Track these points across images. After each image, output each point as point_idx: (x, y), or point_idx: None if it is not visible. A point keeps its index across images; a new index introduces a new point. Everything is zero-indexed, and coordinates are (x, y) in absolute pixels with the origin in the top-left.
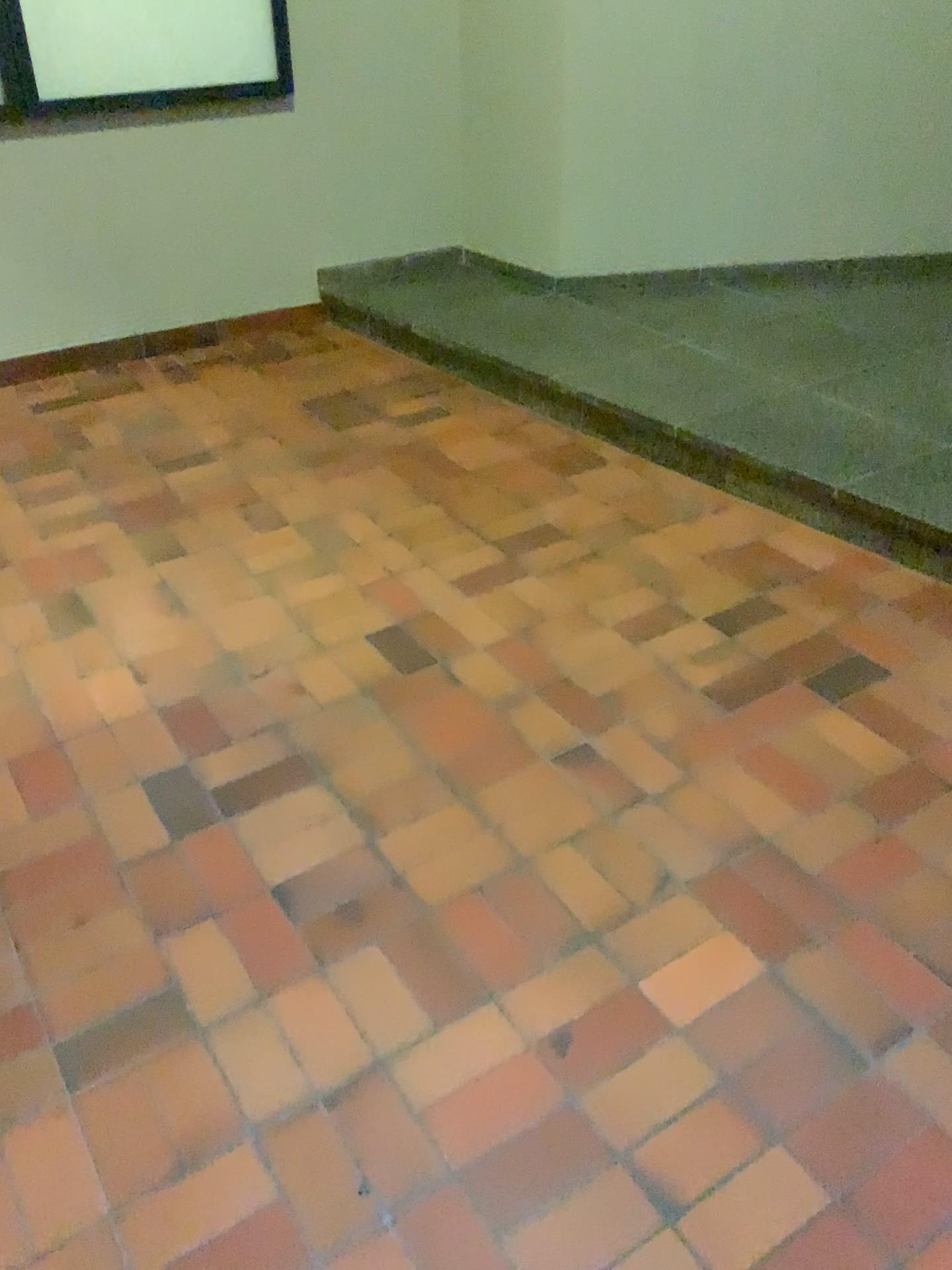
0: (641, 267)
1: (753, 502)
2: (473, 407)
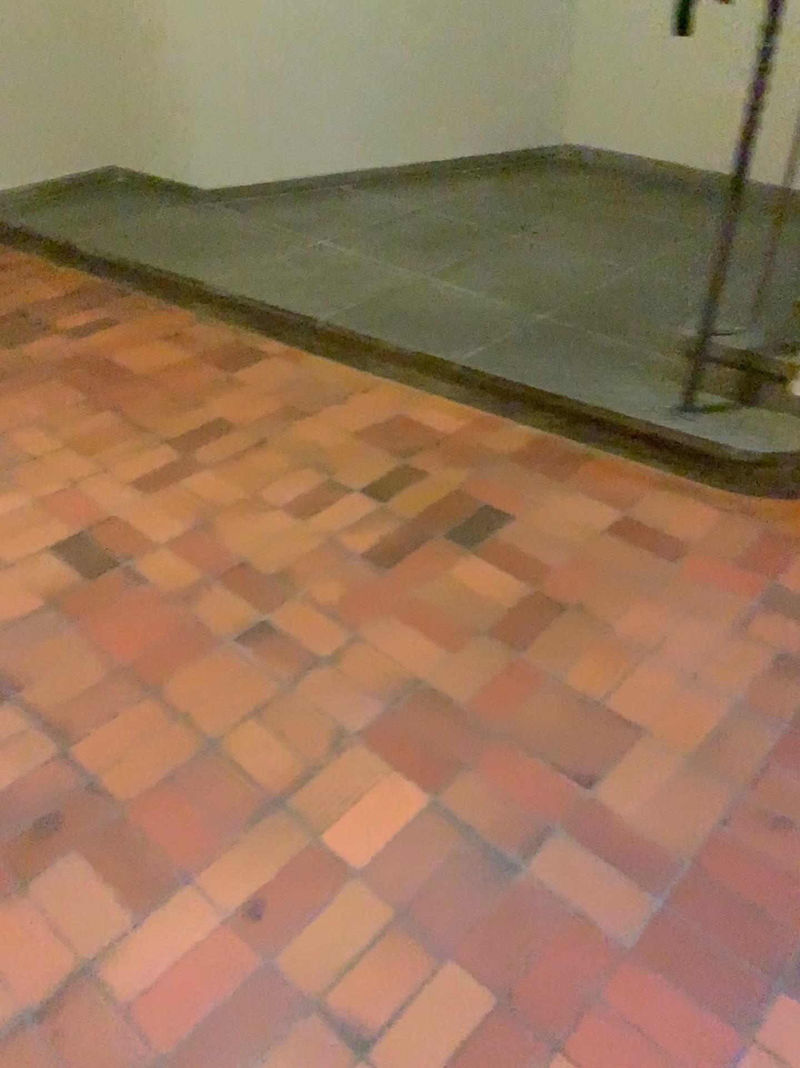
0: (280, 176)
1: (393, 379)
2: (140, 315)
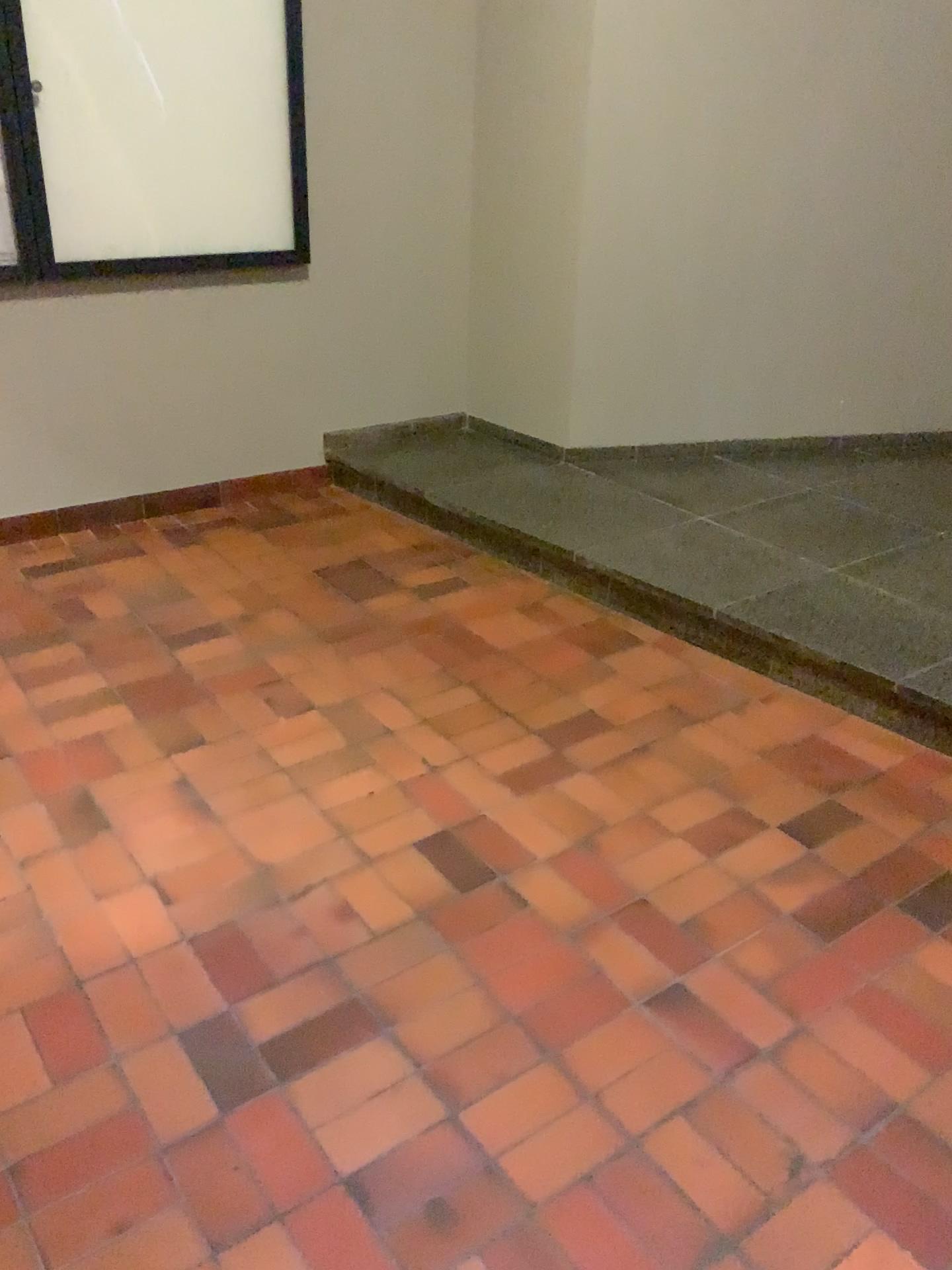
0: (651, 438)
1: (803, 691)
2: (492, 579)
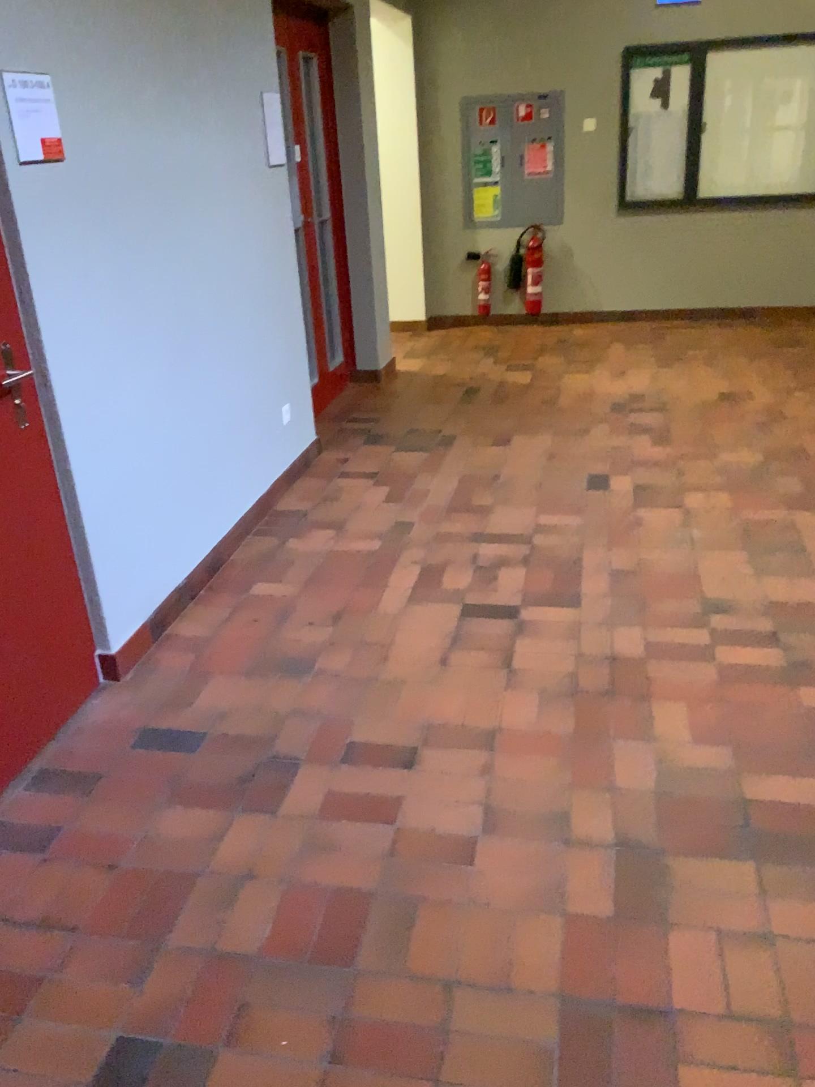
0: None
1: None
2: None
